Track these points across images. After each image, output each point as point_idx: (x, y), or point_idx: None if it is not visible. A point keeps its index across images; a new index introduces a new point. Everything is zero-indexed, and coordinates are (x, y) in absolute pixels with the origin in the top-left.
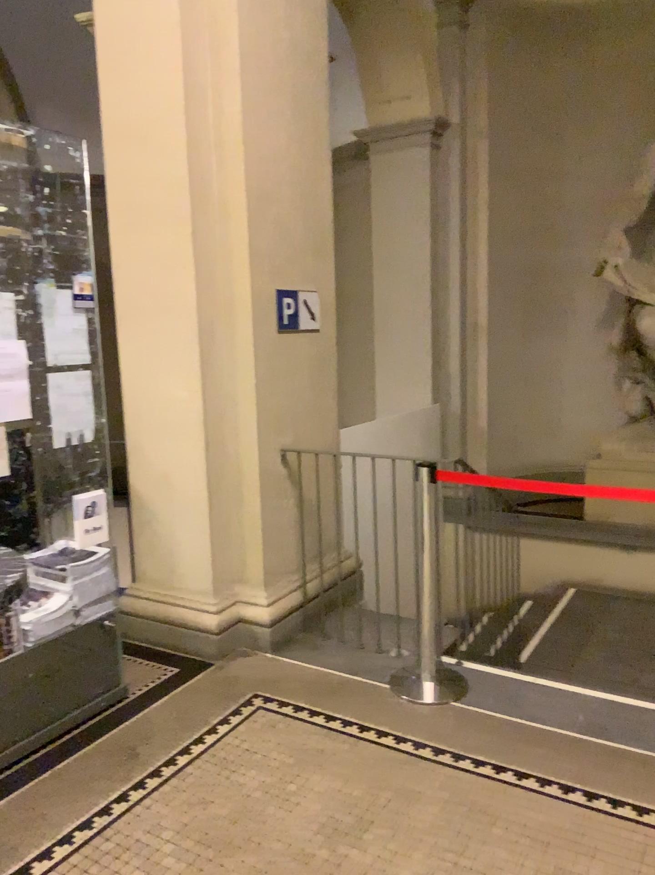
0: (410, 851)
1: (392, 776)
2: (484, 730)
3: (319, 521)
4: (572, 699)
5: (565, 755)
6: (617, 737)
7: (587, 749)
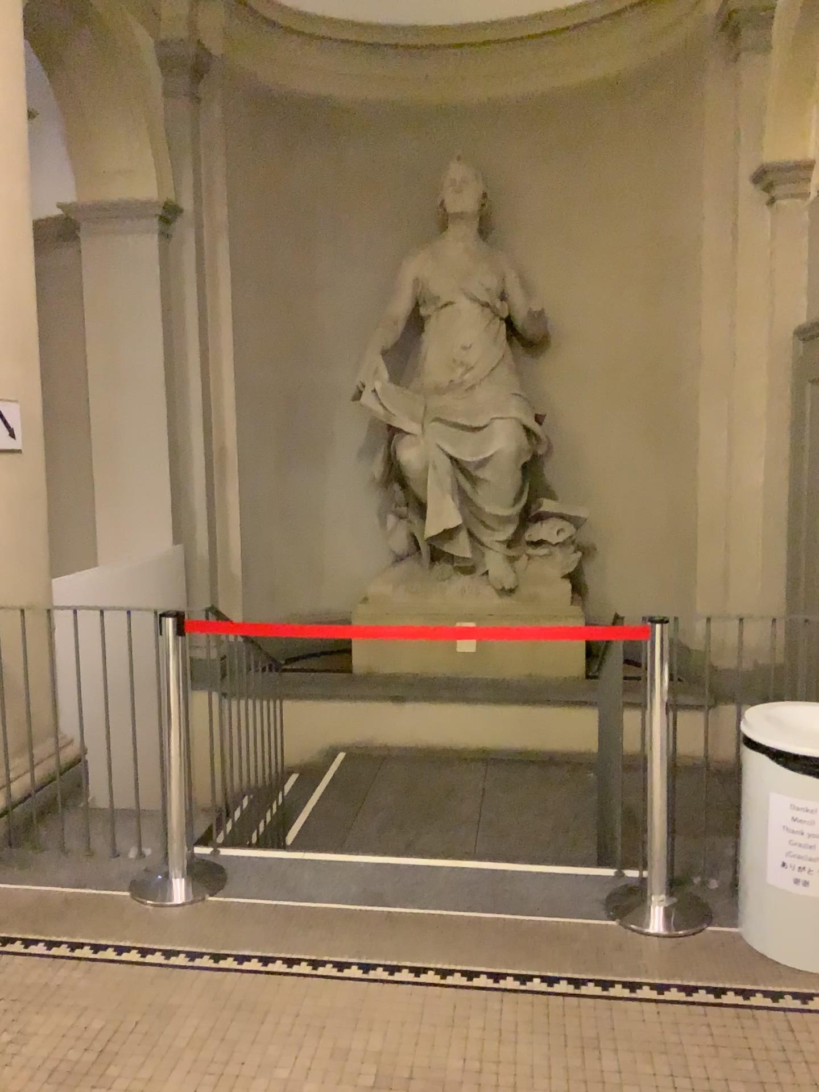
0: (165, 1075)
1: (138, 995)
2: (247, 922)
3: (26, 700)
4: (343, 870)
5: (338, 931)
6: (391, 902)
7: (361, 919)
